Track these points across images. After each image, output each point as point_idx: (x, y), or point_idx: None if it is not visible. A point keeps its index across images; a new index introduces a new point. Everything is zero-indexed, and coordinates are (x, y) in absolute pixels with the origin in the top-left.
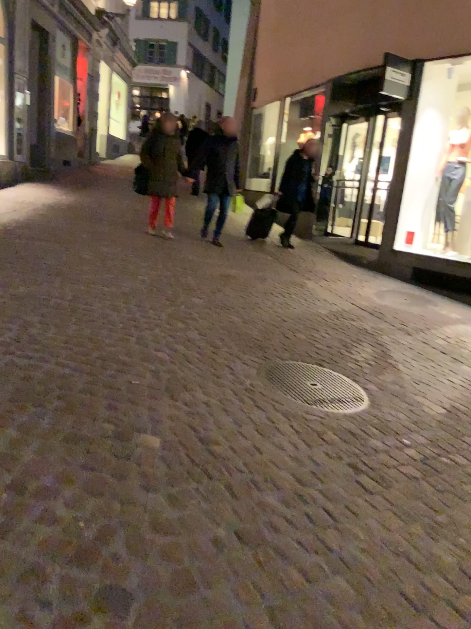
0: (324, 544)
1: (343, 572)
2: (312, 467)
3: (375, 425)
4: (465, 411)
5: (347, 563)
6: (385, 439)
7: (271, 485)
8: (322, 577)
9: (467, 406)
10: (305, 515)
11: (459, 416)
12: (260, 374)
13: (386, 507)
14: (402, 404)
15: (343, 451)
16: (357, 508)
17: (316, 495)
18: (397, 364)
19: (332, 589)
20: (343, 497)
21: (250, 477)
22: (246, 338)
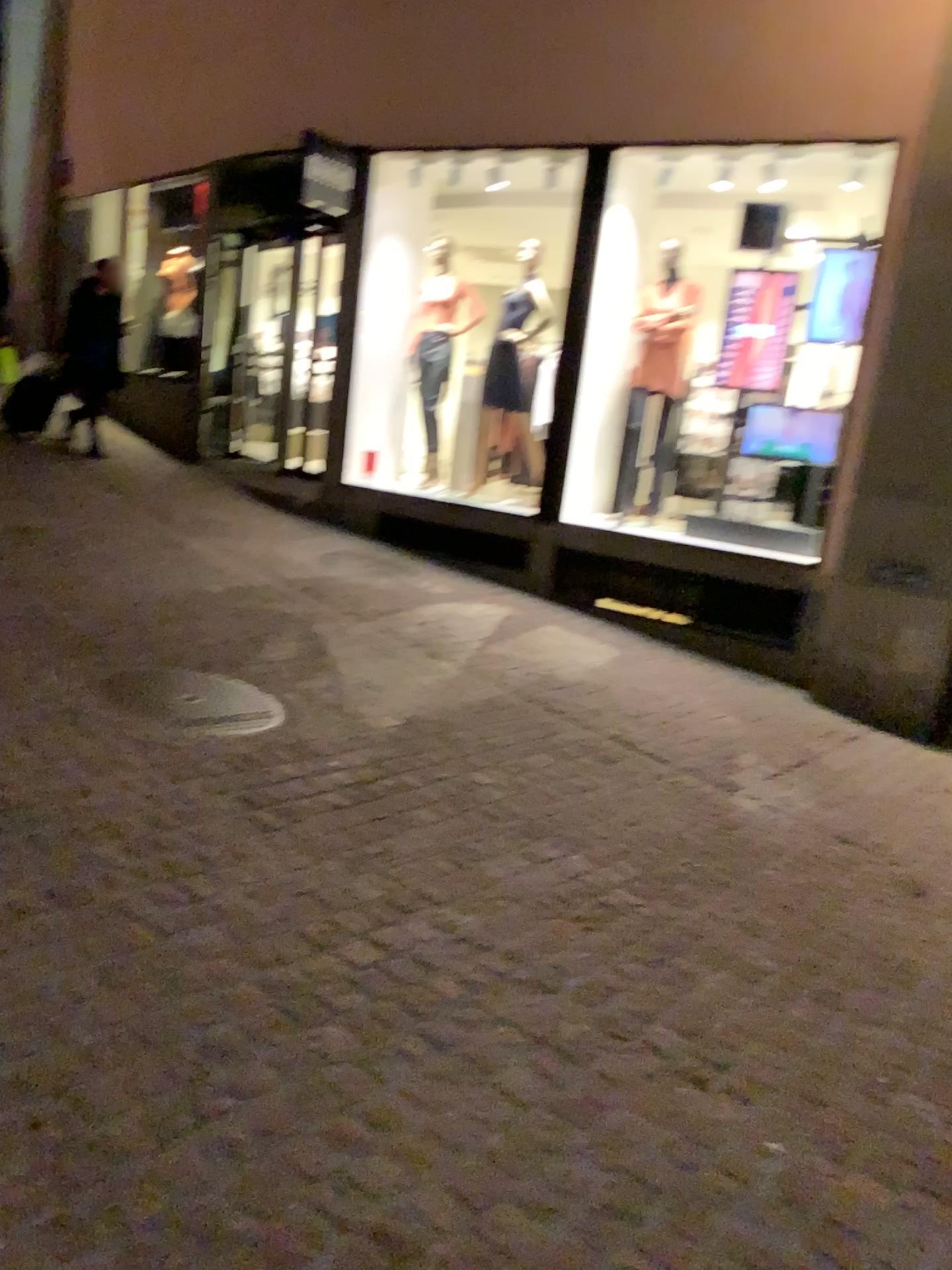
0: (185, 893)
1: (211, 920)
2: (173, 806)
3: (286, 747)
4: (434, 722)
5: (217, 911)
6: (300, 764)
7: (103, 832)
8: (178, 928)
9: (438, 715)
10: (158, 863)
11: (423, 728)
12: (91, 687)
13: (288, 846)
14: (336, 718)
15: (228, 783)
16: (242, 850)
17: (178, 839)
18: (337, 663)
19: (192, 938)
20: (222, 837)
21: (67, 825)
22: (64, 633)
